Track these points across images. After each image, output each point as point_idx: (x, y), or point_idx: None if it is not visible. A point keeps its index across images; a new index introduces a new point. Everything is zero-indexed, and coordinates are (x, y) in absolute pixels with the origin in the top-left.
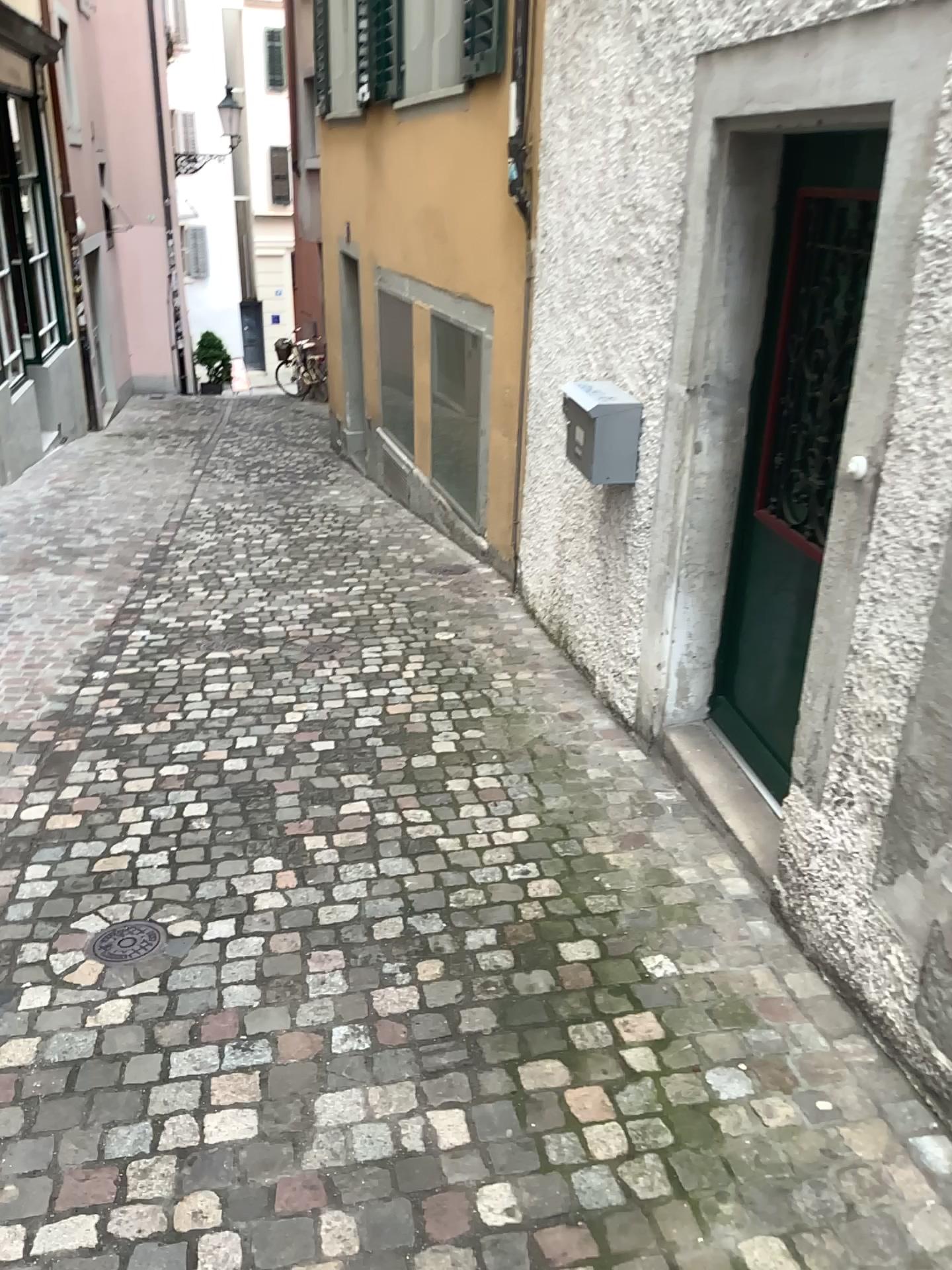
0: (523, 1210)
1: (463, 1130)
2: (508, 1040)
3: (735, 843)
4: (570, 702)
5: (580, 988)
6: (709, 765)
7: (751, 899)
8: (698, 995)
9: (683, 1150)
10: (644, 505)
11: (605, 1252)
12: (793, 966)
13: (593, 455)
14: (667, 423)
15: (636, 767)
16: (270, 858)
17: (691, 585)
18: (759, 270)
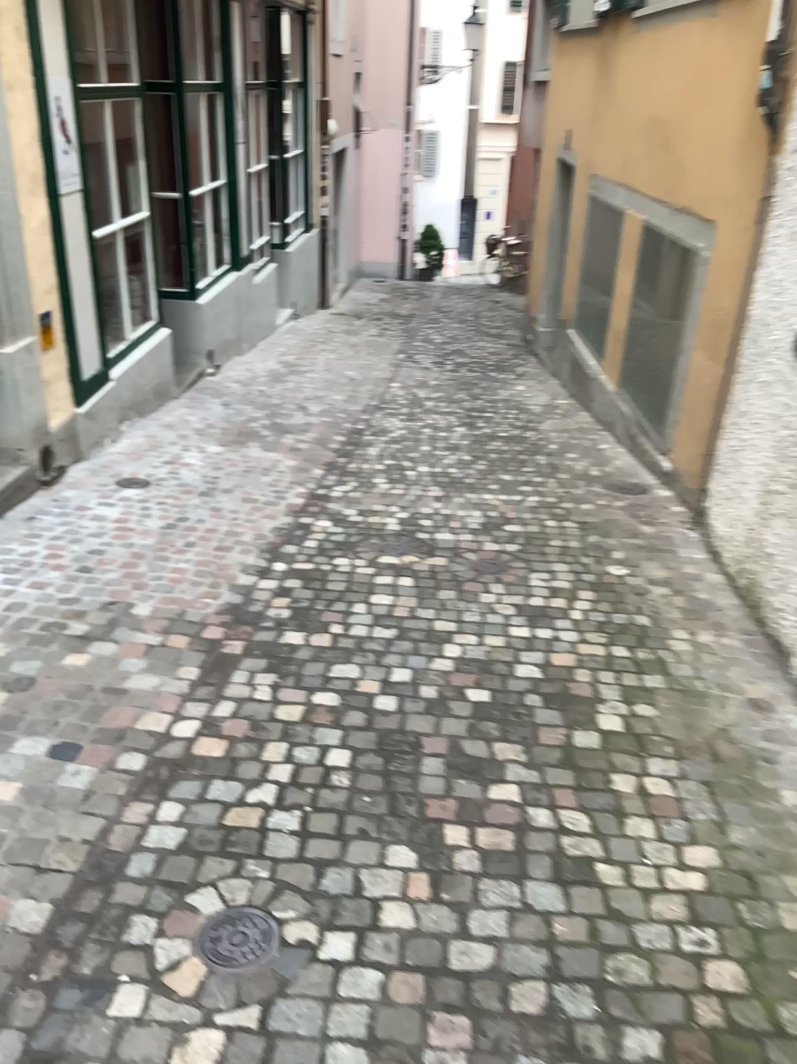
0: None
1: None
2: None
3: None
4: (757, 683)
5: None
6: None
7: None
8: None
9: None
10: None
11: None
12: None
13: None
14: None
15: None
16: (406, 847)
17: None
18: None
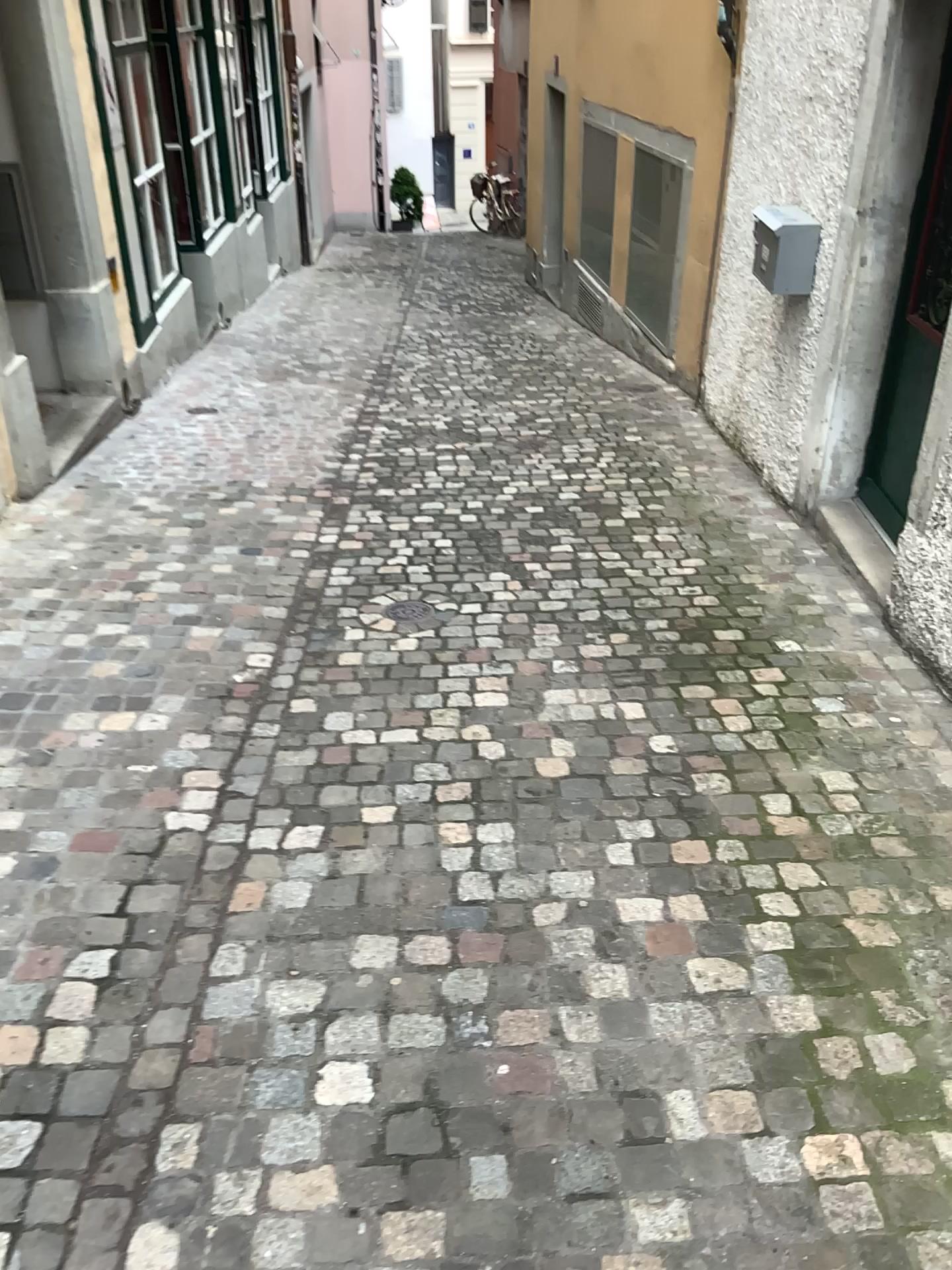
0: (680, 748)
1: (643, 713)
2: (675, 675)
3: (861, 581)
4: (738, 489)
5: (729, 653)
6: (849, 530)
7: (866, 615)
8: (815, 663)
9: (790, 732)
10: (813, 315)
11: (731, 768)
12: (890, 653)
13: (773, 273)
14: (838, 243)
15: (789, 534)
16: (502, 573)
17: (847, 383)
18: (923, 109)
